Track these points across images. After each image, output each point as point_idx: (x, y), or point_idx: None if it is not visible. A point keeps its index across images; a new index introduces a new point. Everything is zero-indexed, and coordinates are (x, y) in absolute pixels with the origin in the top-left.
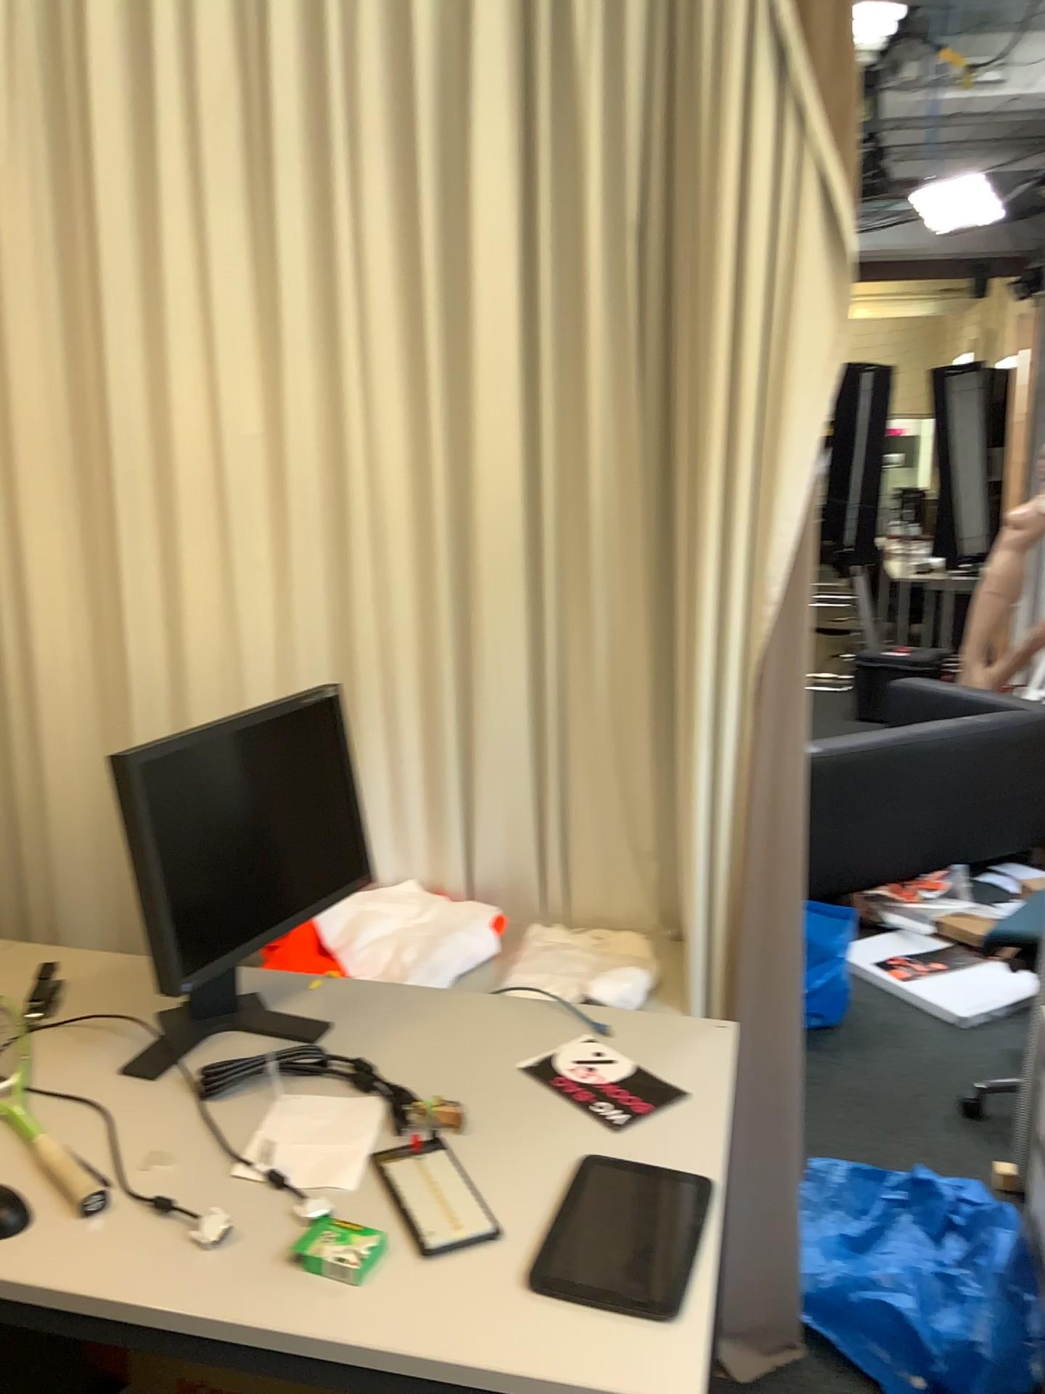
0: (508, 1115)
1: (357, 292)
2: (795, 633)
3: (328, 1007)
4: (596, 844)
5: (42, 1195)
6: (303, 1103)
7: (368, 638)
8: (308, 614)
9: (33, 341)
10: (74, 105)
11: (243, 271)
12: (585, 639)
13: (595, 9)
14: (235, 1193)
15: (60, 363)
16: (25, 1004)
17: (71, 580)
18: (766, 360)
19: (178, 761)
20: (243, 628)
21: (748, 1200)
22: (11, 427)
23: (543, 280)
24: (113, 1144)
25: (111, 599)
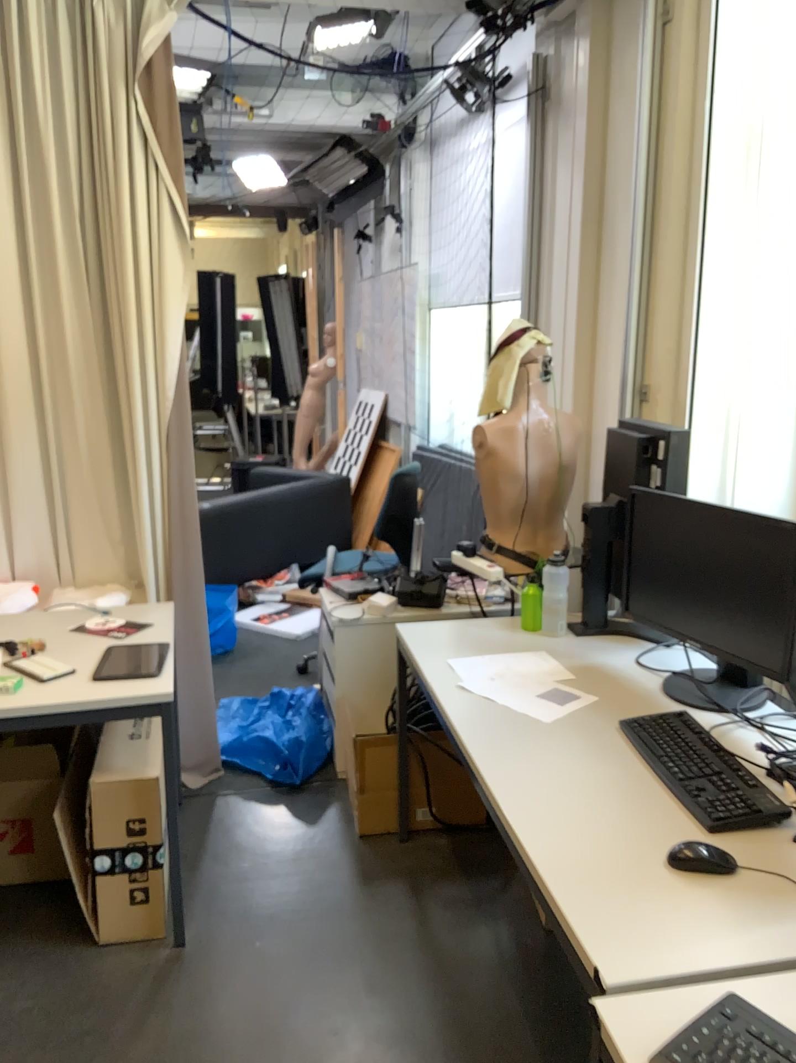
0: (67, 644)
1: None
2: (181, 415)
3: None
4: (88, 539)
5: None
6: None
7: None
8: None
9: None
10: None
11: None
12: (71, 427)
13: (47, 104)
14: None
15: None
16: None
17: None
18: (153, 282)
19: None
20: None
21: (188, 700)
22: None
23: (31, 238)
24: None
25: None
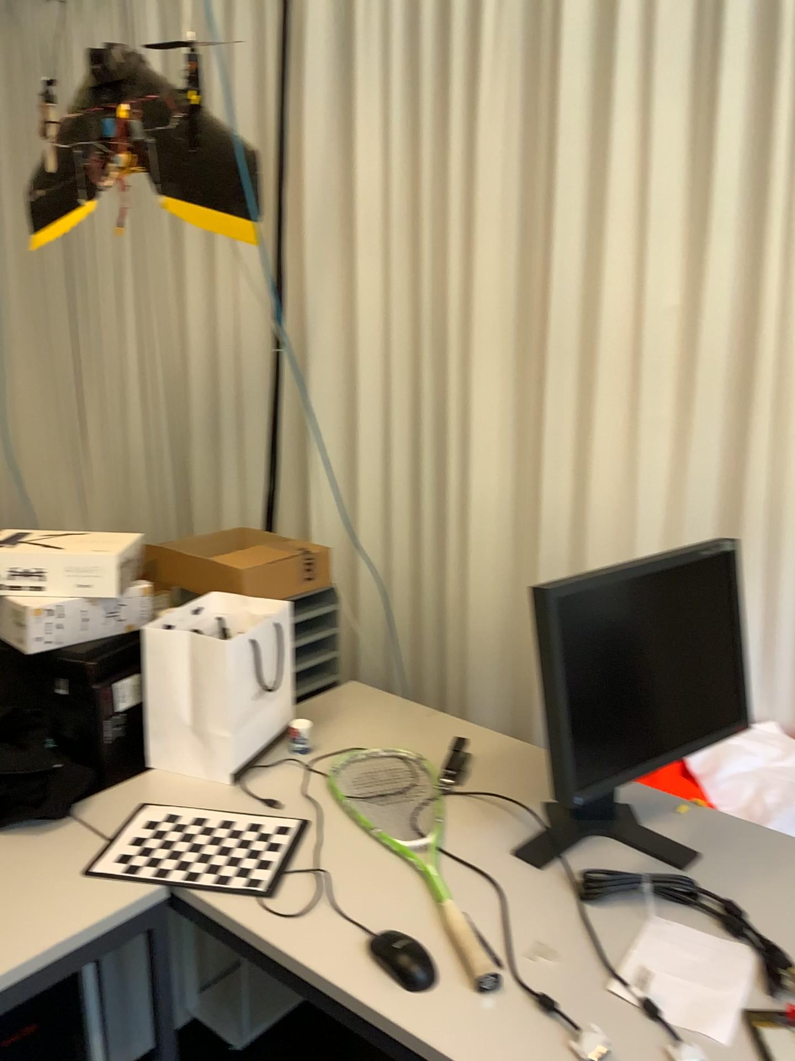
0: None
1: (791, 165)
2: None
3: (697, 834)
4: None
5: (446, 962)
6: (677, 935)
7: (760, 493)
8: (705, 467)
9: (493, 229)
10: (546, 25)
11: (679, 154)
12: None
13: None
14: (615, 1019)
15: (513, 246)
16: (441, 772)
17: (504, 426)
18: None
19: (591, 596)
20: (643, 475)
21: None
22: (470, 300)
23: None
24: (506, 928)
25: (533, 443)
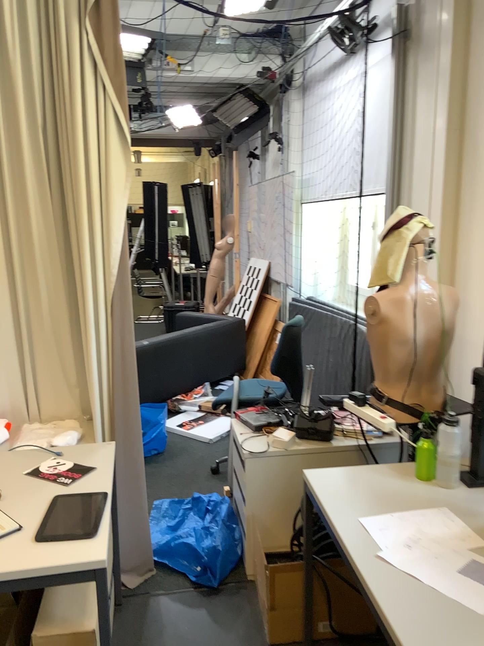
0: (20, 490)
1: None
2: (123, 287)
3: None
4: (50, 384)
5: None
6: None
7: None
8: None
9: None
10: None
11: None
12: (36, 296)
13: (15, 35)
14: None
15: None
16: None
17: None
18: (101, 180)
19: None
20: None
21: (127, 515)
22: None
23: (3, 145)
24: None
25: None
